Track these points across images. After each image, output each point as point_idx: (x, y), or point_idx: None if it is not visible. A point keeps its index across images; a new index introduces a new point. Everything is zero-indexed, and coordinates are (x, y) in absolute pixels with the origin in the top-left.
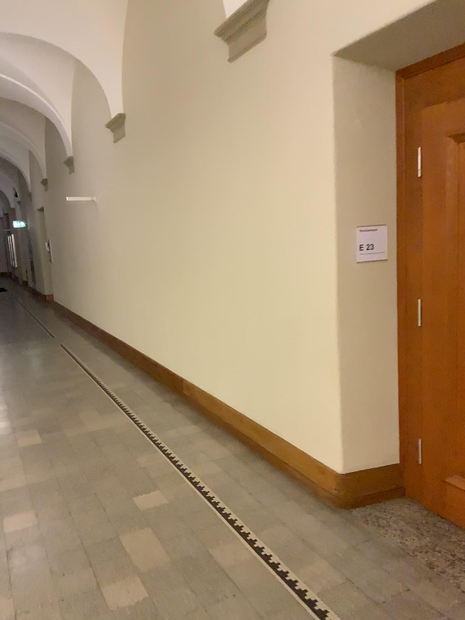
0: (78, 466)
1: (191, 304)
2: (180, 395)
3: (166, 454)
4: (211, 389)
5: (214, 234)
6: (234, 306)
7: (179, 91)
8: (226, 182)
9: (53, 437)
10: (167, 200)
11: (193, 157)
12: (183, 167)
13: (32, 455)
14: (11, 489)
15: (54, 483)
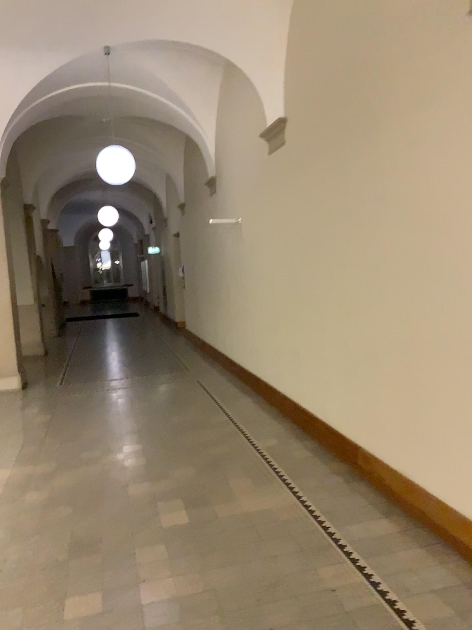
0: (240, 573)
1: (379, 352)
2: (356, 466)
3: (359, 567)
4: (408, 470)
5: (425, 259)
6: (458, 362)
7: (371, 74)
8: (453, 187)
9: (203, 518)
10: (345, 217)
11: (391, 157)
12: (373, 172)
13: (180, 546)
14: (156, 604)
15: (212, 600)
